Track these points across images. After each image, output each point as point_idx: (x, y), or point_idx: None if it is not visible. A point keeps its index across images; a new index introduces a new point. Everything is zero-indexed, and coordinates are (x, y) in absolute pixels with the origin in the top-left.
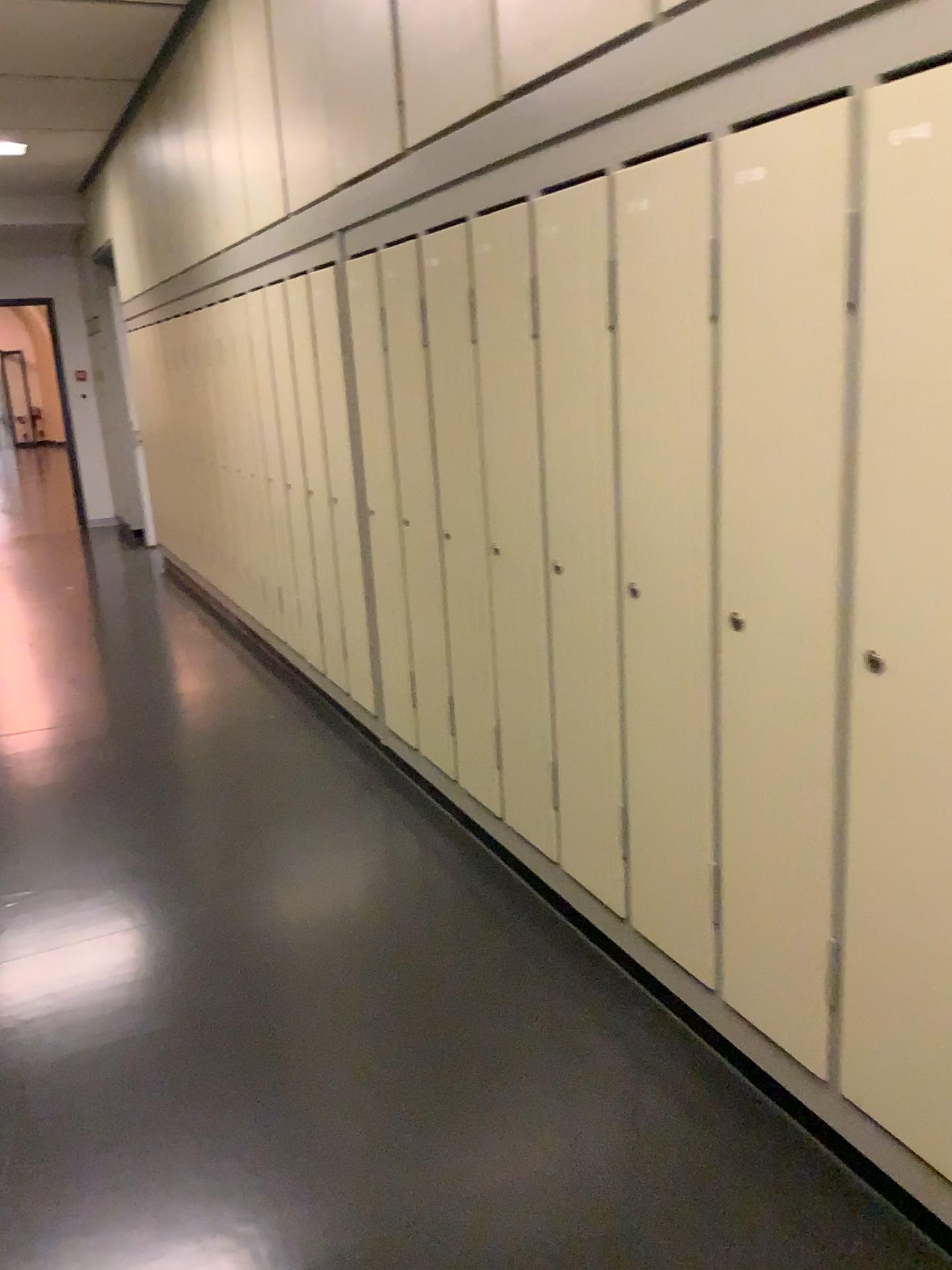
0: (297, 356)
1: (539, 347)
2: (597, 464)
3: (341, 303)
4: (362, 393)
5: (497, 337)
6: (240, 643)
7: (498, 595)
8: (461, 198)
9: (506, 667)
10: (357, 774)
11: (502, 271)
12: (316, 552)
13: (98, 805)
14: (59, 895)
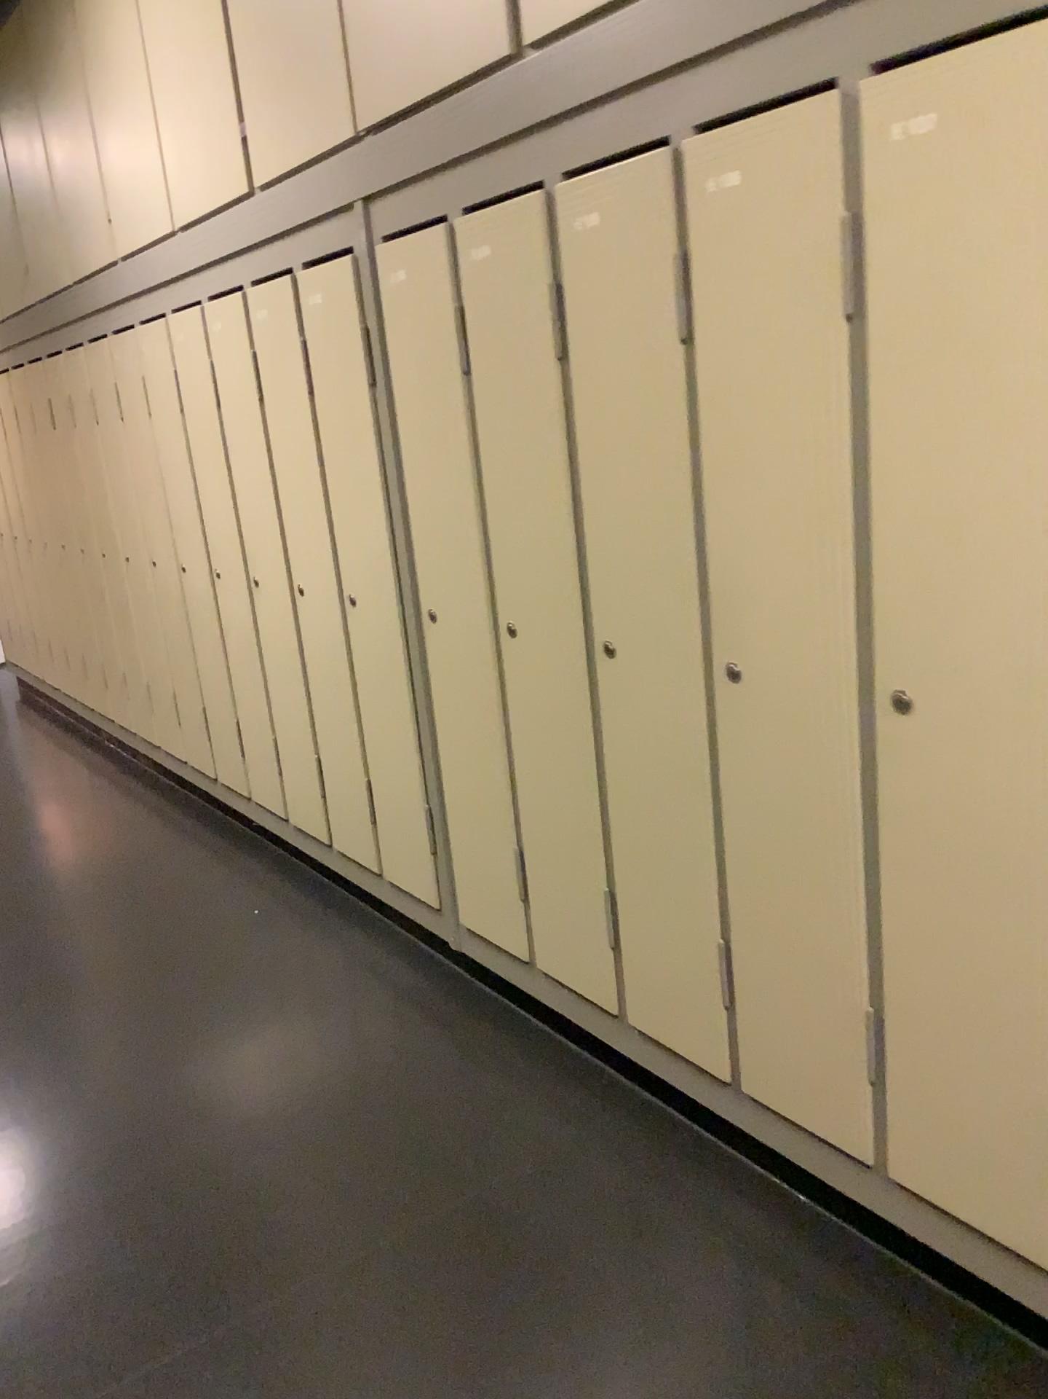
0: (266, 398)
1: (860, 344)
2: (1023, 537)
3: (358, 313)
4: (411, 443)
5: (746, 334)
6: (167, 798)
7: (726, 750)
8: (656, 112)
9: (745, 862)
10: (416, 1001)
11: (760, 223)
12: (311, 677)
13: (28, 1103)
14: (5, 1307)
